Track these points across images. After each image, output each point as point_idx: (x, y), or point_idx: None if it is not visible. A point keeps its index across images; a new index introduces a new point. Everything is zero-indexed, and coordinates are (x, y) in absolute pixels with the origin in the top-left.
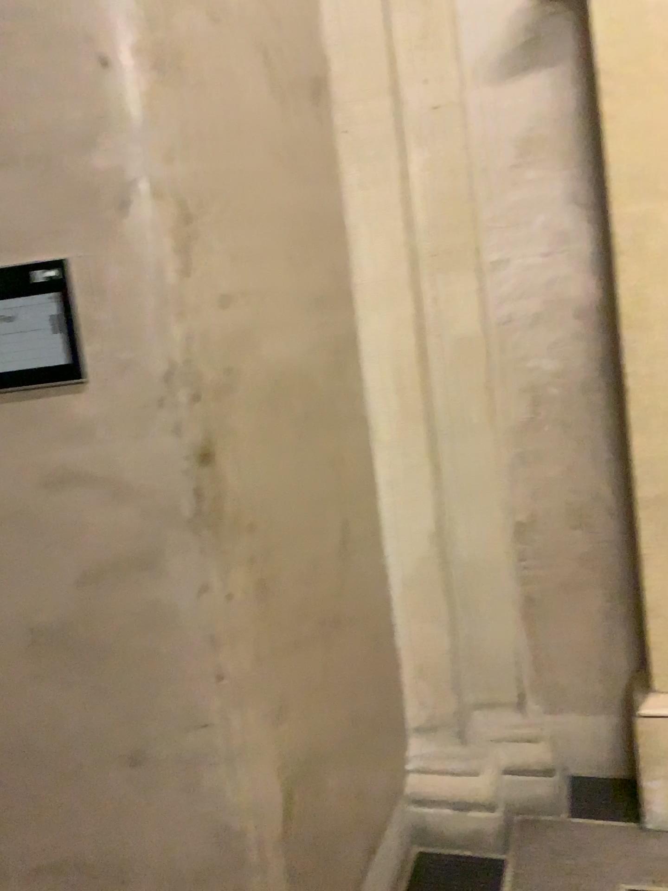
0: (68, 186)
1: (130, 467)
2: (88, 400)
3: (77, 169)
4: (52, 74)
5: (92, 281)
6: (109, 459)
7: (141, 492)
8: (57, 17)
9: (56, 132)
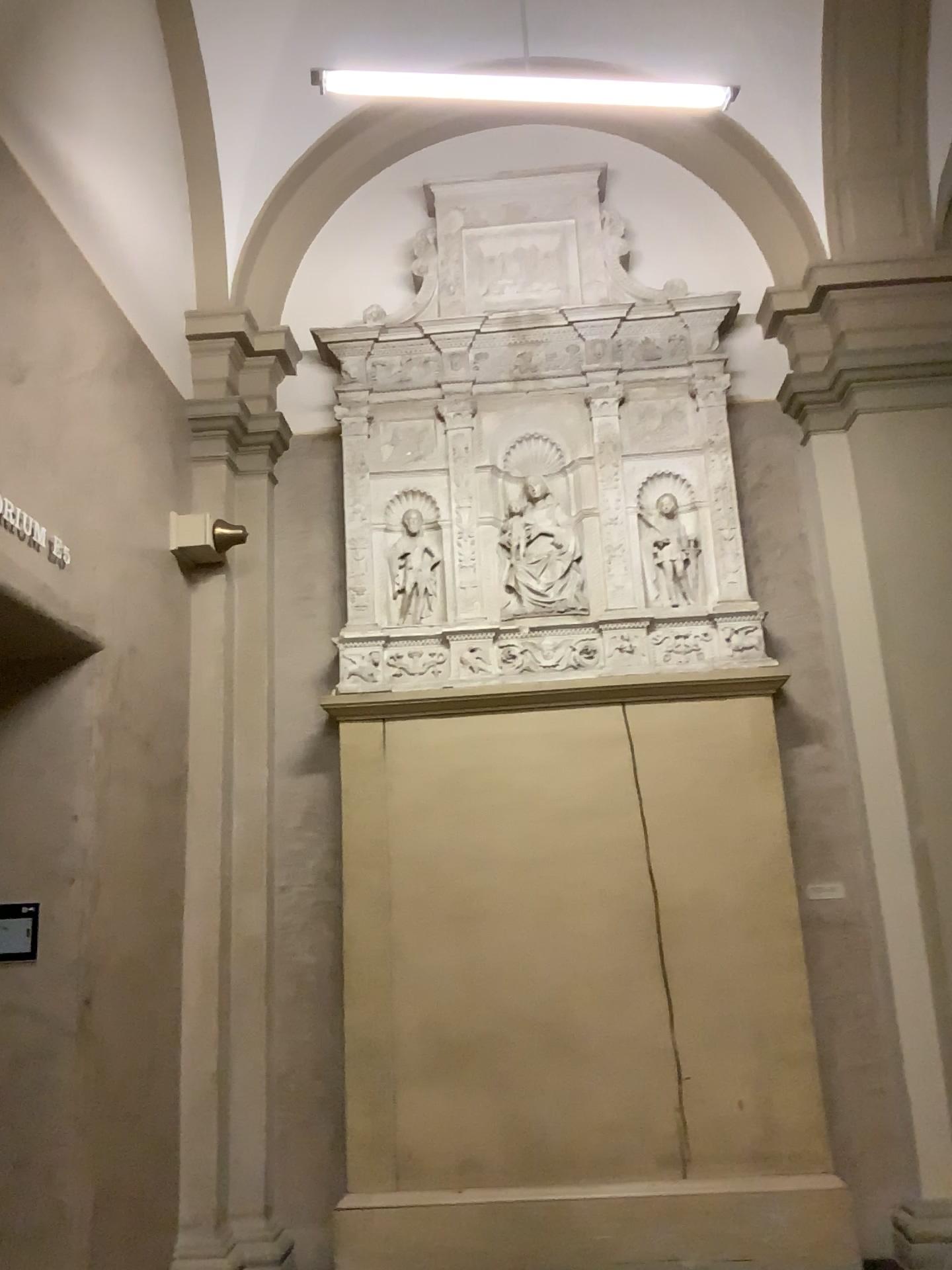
0: (52, 875)
1: (56, 1010)
2: (41, 975)
3: (58, 867)
4: (55, 826)
5: (55, 918)
6: (46, 1005)
7: (58, 1023)
8: (62, 802)
9: (52, 851)
